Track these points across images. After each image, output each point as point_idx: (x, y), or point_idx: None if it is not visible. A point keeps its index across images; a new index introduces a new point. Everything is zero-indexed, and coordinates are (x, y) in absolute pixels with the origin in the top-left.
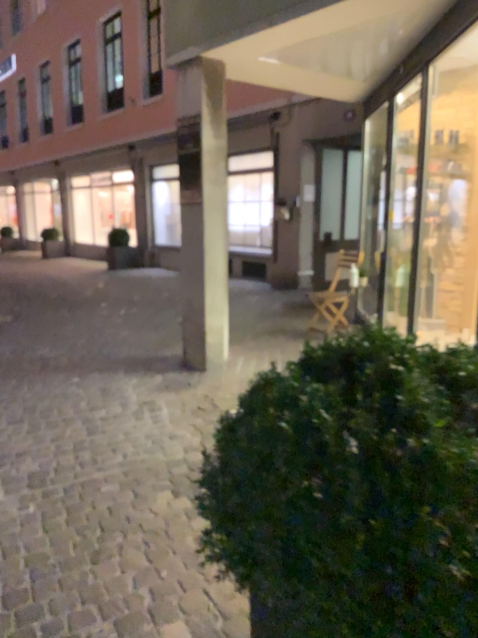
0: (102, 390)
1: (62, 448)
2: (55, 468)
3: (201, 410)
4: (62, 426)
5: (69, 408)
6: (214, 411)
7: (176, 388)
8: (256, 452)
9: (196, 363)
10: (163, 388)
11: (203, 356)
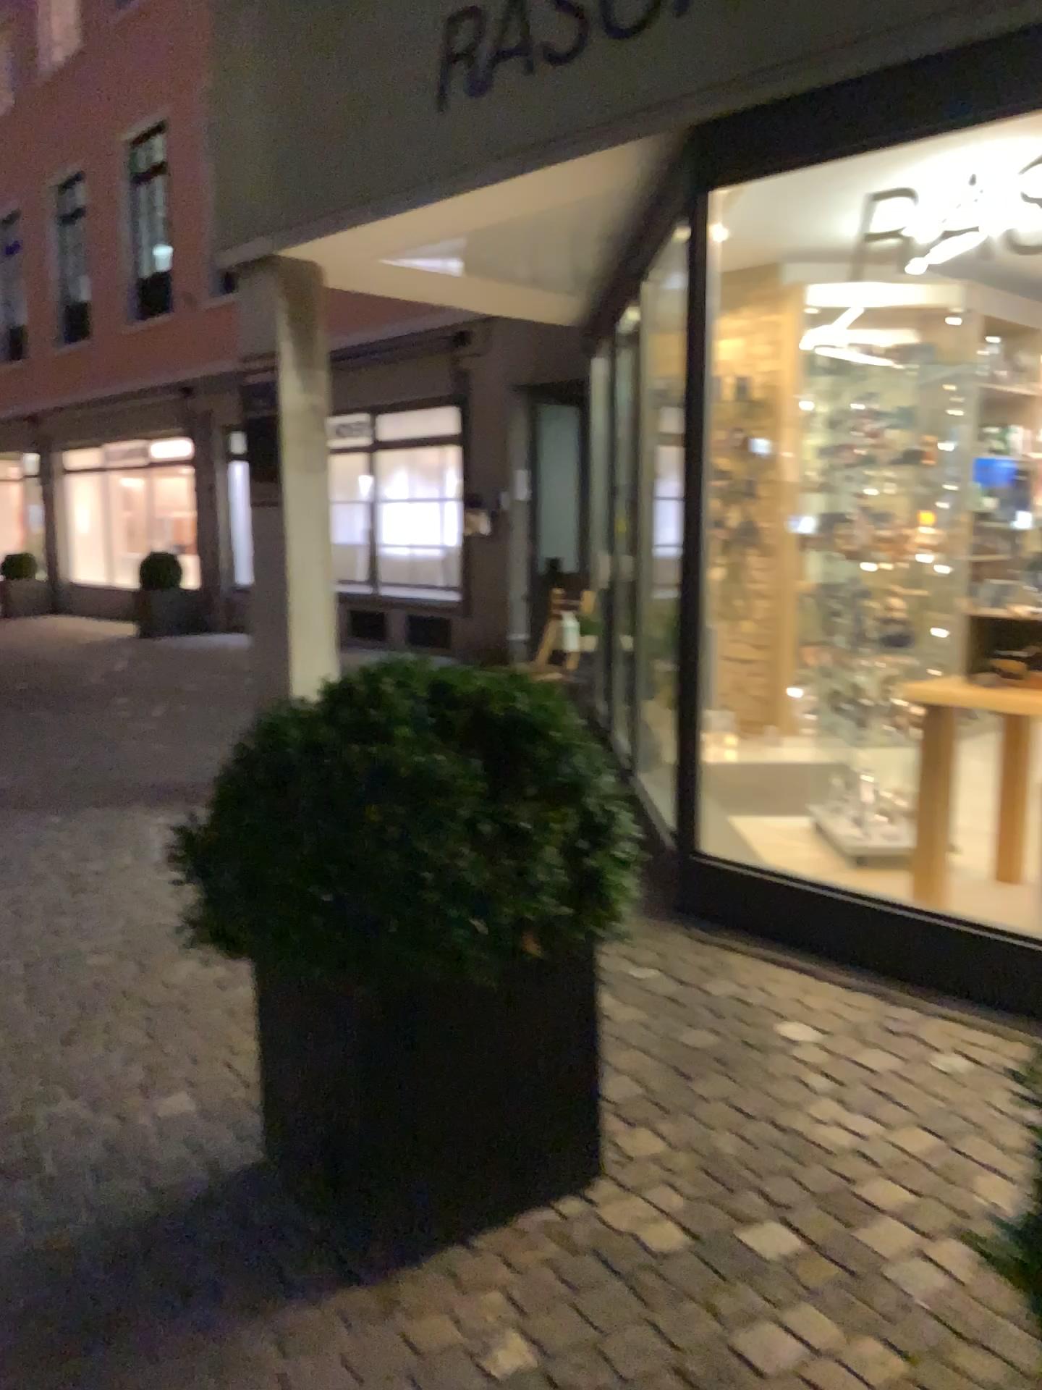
0: (101, 831)
1: (24, 910)
2: (11, 935)
3: None
4: (25, 881)
5: (39, 857)
6: None
7: None
8: (237, 785)
9: None
10: None
11: None
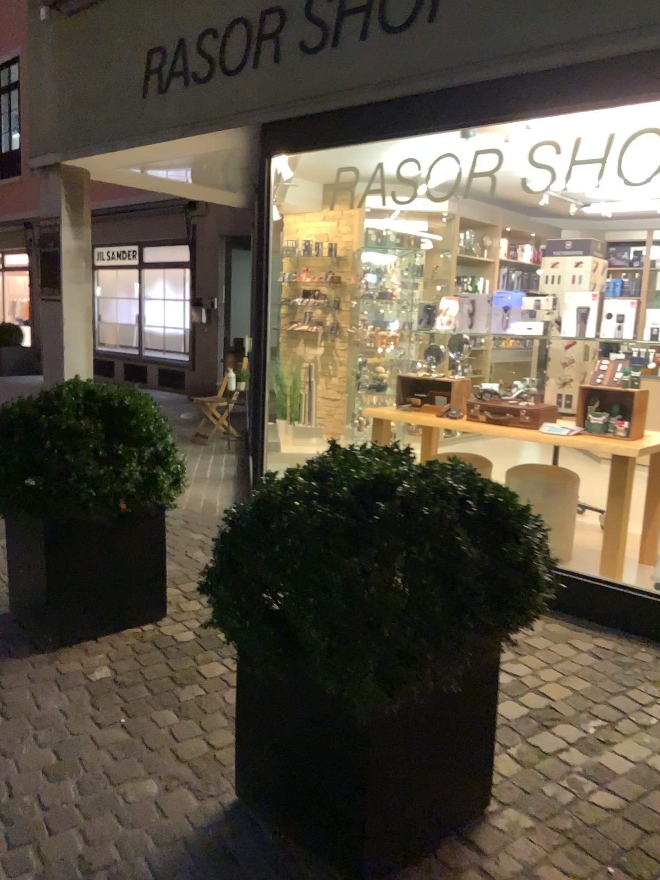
0: None
1: None
2: None
3: None
4: None
5: None
6: None
7: None
8: None
9: None
10: None
11: None
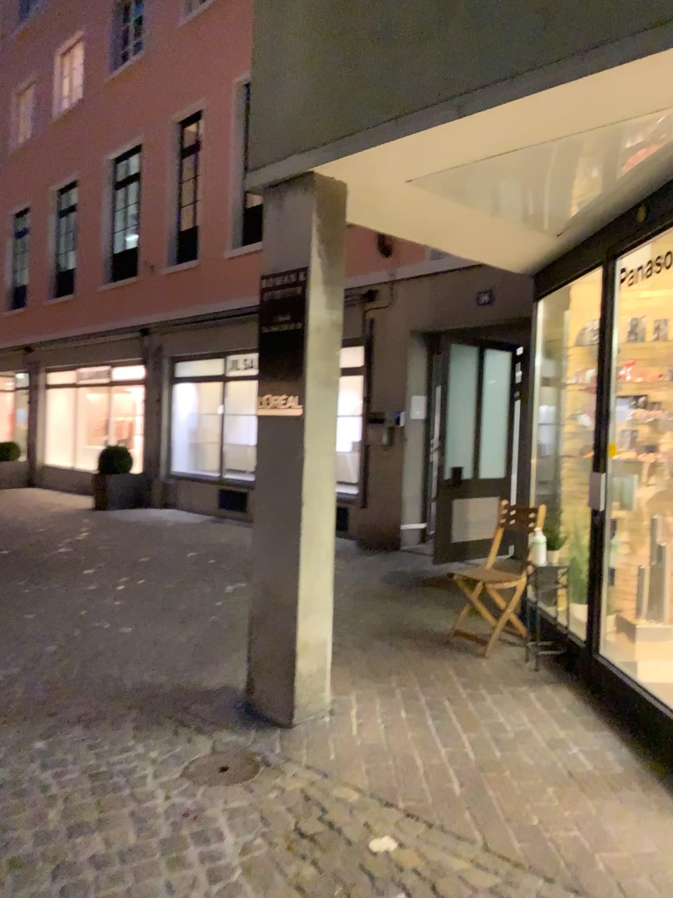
0: (96, 778)
1: None
2: None
3: (309, 841)
4: (8, 891)
5: (26, 830)
6: (338, 845)
7: (248, 774)
8: None
9: (277, 712)
10: (222, 773)
11: (292, 699)
